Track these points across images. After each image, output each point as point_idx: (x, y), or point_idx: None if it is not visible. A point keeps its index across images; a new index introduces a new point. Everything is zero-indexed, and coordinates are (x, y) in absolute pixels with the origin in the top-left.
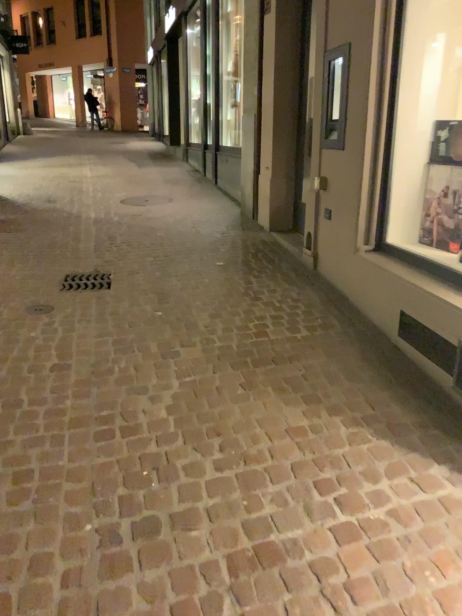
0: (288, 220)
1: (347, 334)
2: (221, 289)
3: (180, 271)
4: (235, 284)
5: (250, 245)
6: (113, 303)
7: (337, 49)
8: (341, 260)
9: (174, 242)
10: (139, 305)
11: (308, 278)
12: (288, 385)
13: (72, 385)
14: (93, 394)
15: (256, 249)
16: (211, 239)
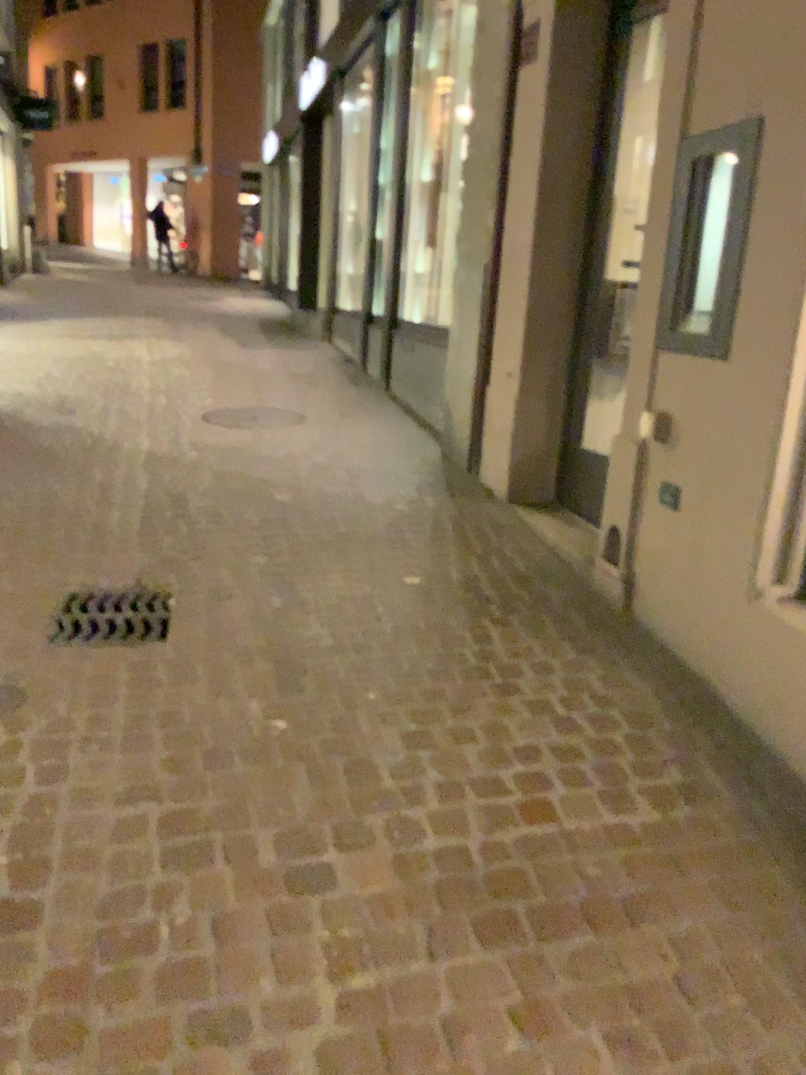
0: (546, 483)
1: (753, 827)
2: (422, 658)
3: (326, 600)
4: (453, 646)
5: (473, 538)
6: (170, 690)
7: (718, 134)
8: (702, 608)
9: (312, 521)
10: (232, 699)
11: (616, 637)
12: (645, 1022)
13: (34, 996)
14: (93, 1035)
15: (490, 551)
16: (390, 518)
